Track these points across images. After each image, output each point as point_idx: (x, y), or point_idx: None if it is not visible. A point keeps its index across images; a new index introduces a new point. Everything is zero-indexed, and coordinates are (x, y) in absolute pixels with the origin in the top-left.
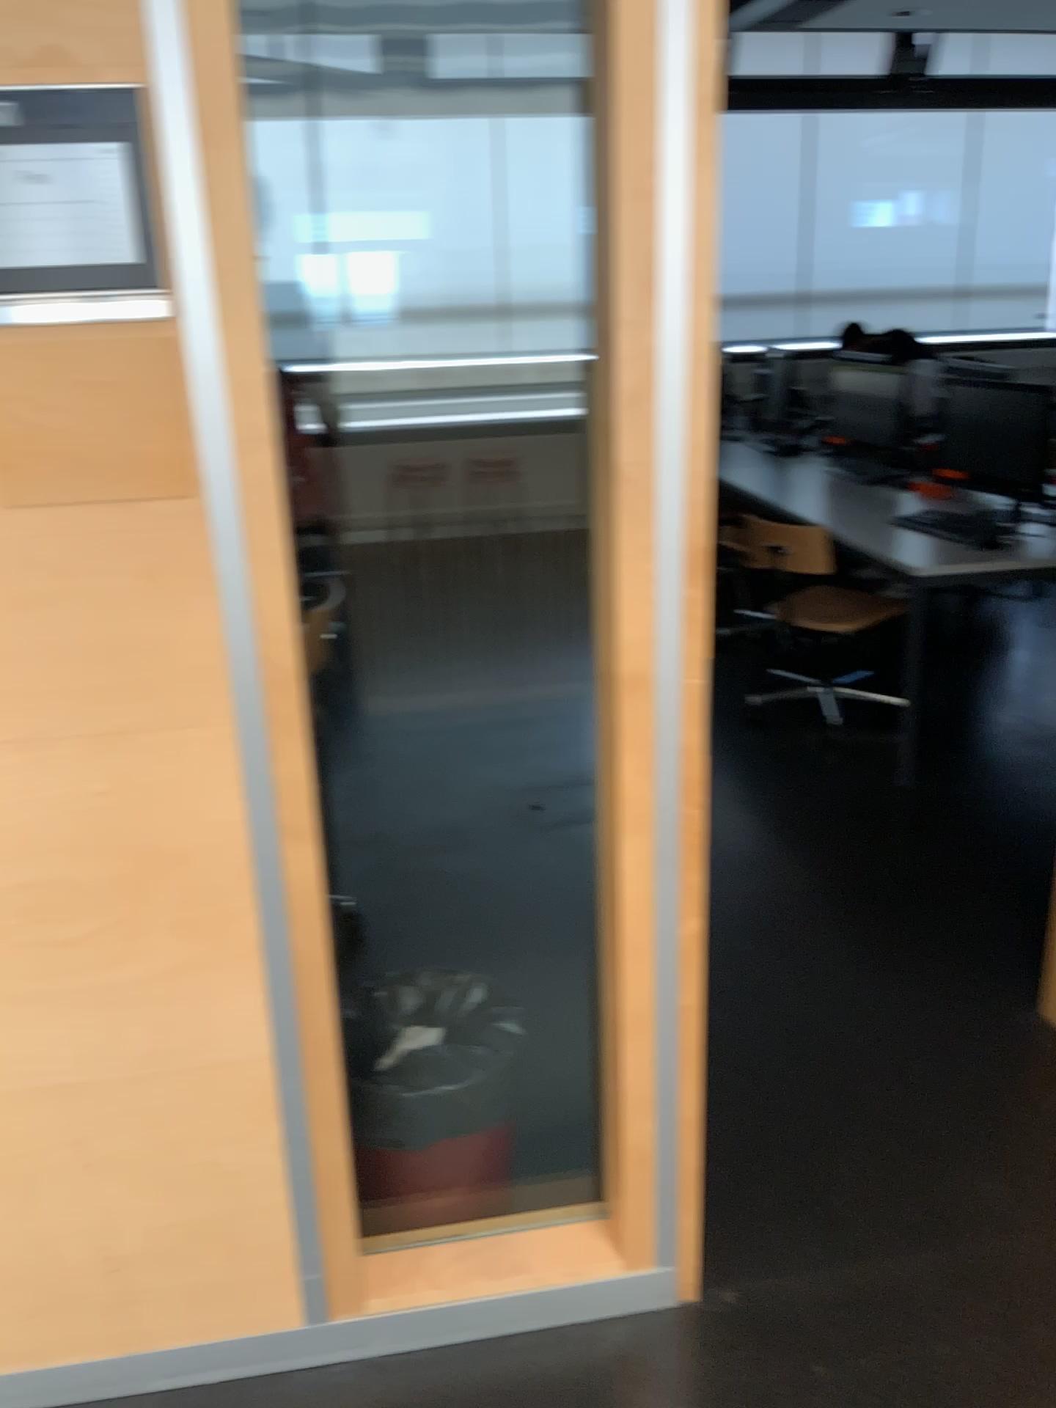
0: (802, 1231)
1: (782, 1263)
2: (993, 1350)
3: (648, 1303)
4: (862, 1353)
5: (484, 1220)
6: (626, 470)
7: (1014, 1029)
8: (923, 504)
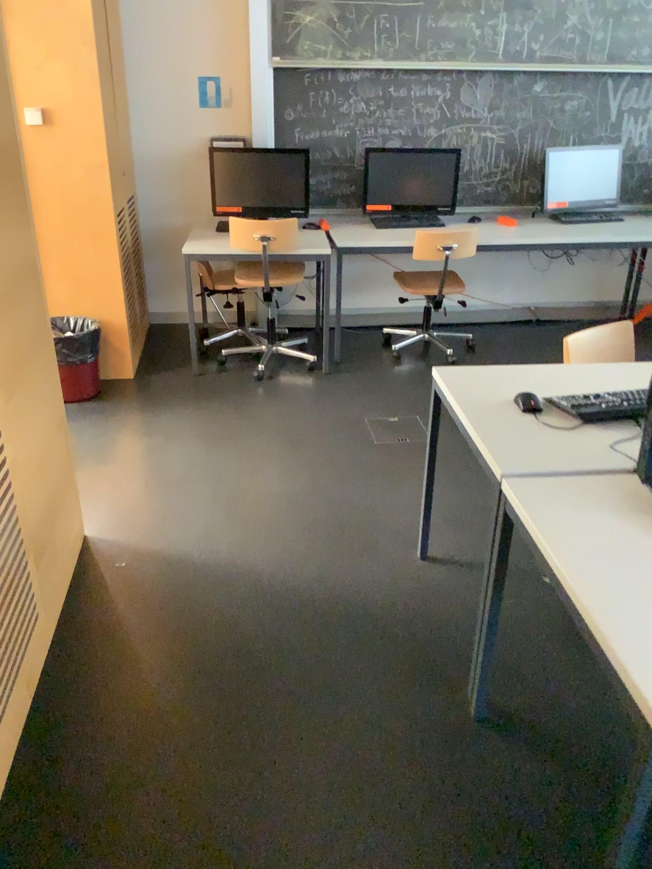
0: None
1: None
2: None
3: None
4: None
5: None
6: None
7: None
8: None
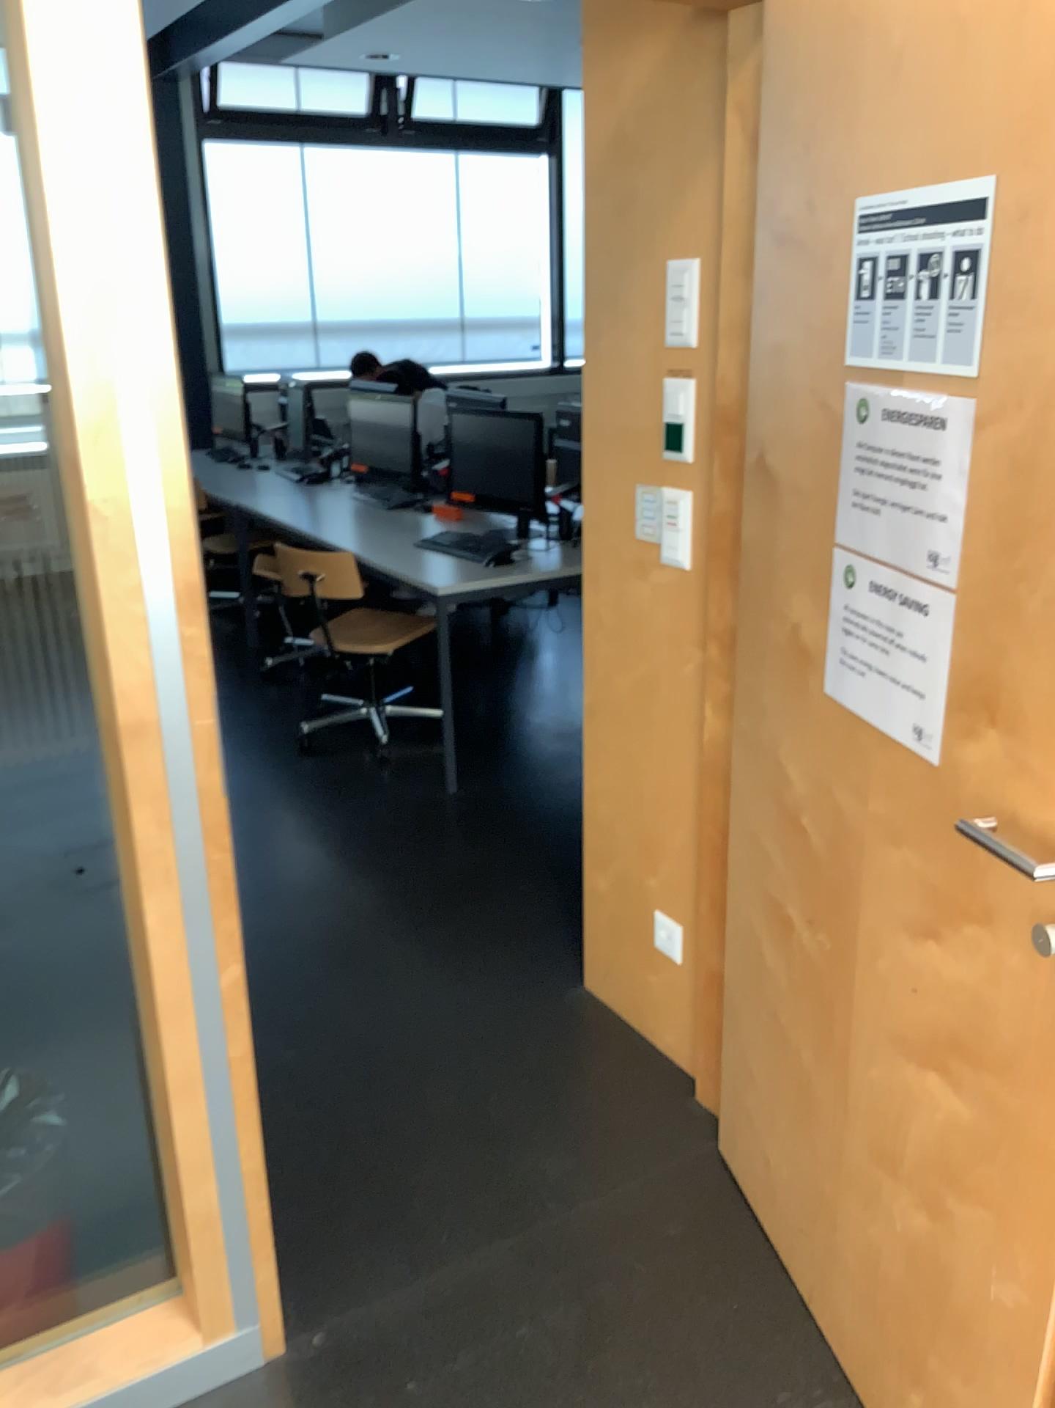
0: (388, 1251)
1: (371, 1289)
2: (570, 1316)
3: (237, 1371)
4: (453, 1356)
5: (46, 1336)
6: (106, 511)
7: (566, 1008)
8: (441, 526)
